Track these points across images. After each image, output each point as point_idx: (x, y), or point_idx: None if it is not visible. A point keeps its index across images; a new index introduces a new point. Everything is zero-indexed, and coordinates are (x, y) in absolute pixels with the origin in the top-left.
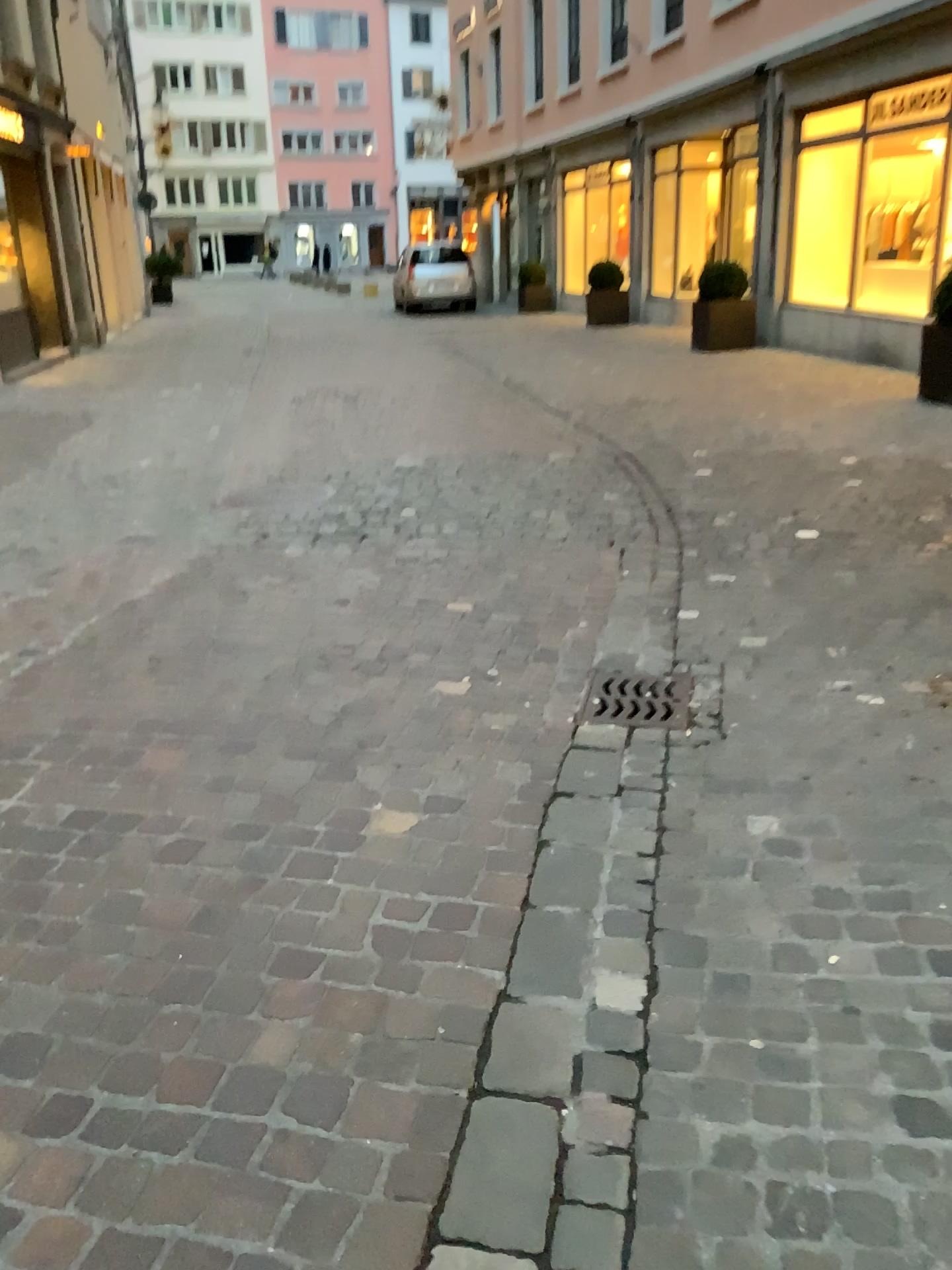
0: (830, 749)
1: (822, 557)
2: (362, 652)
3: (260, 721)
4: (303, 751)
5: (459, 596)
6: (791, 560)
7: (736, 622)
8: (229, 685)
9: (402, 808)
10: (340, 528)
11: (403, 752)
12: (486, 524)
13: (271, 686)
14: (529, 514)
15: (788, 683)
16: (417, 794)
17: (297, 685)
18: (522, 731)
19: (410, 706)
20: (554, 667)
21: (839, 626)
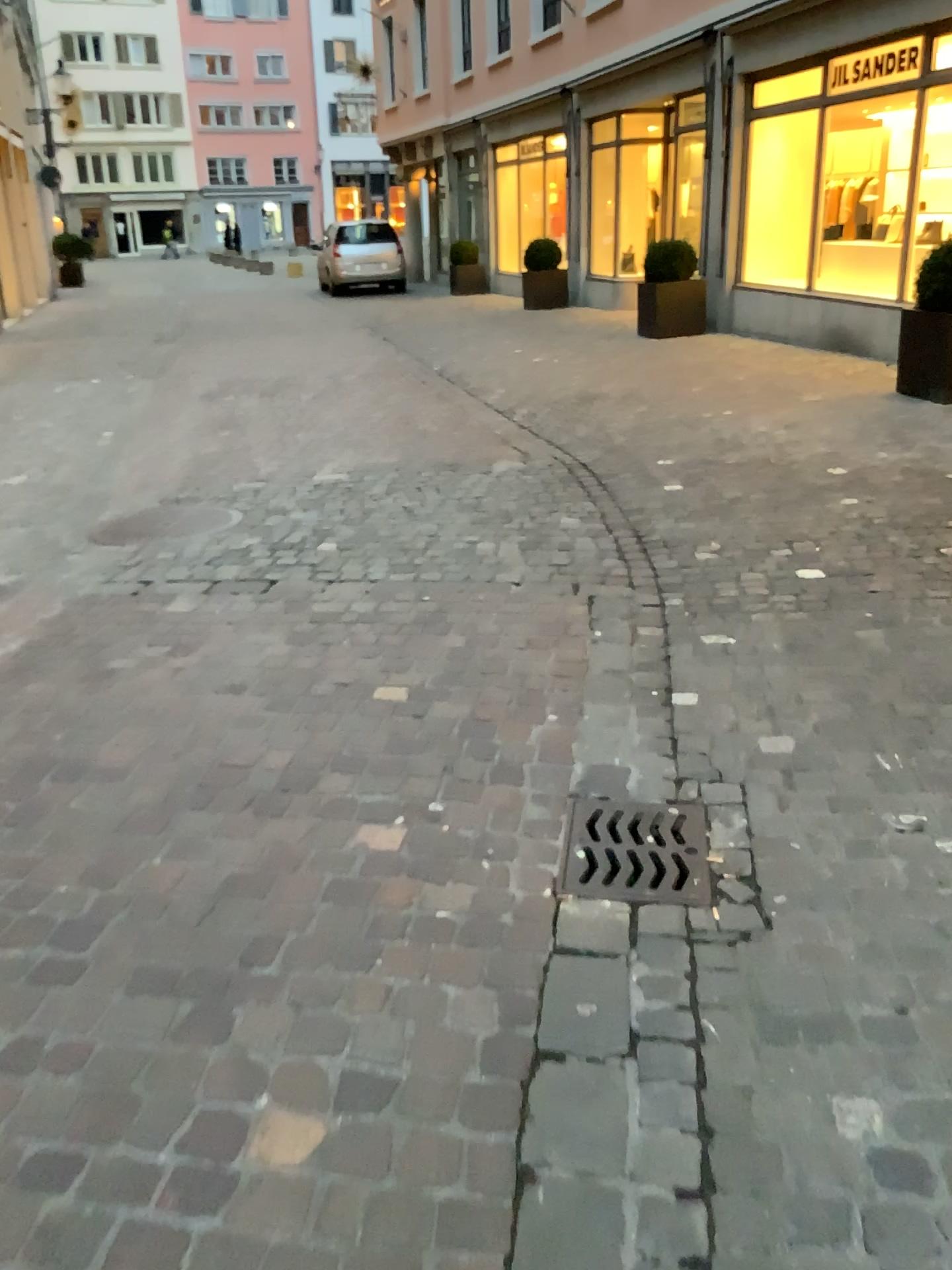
0: (920, 949)
1: (836, 611)
2: (258, 775)
3: (102, 913)
4: (160, 975)
5: (389, 679)
6: (799, 616)
7: (746, 712)
8: (67, 843)
9: (303, 1100)
10: (239, 577)
11: (308, 971)
12: (422, 568)
13: (126, 843)
14: (473, 554)
15: (833, 818)
16: (326, 1065)
17: (163, 841)
18: (480, 921)
19: (321, 876)
20: (517, 794)
21: (880, 718)
